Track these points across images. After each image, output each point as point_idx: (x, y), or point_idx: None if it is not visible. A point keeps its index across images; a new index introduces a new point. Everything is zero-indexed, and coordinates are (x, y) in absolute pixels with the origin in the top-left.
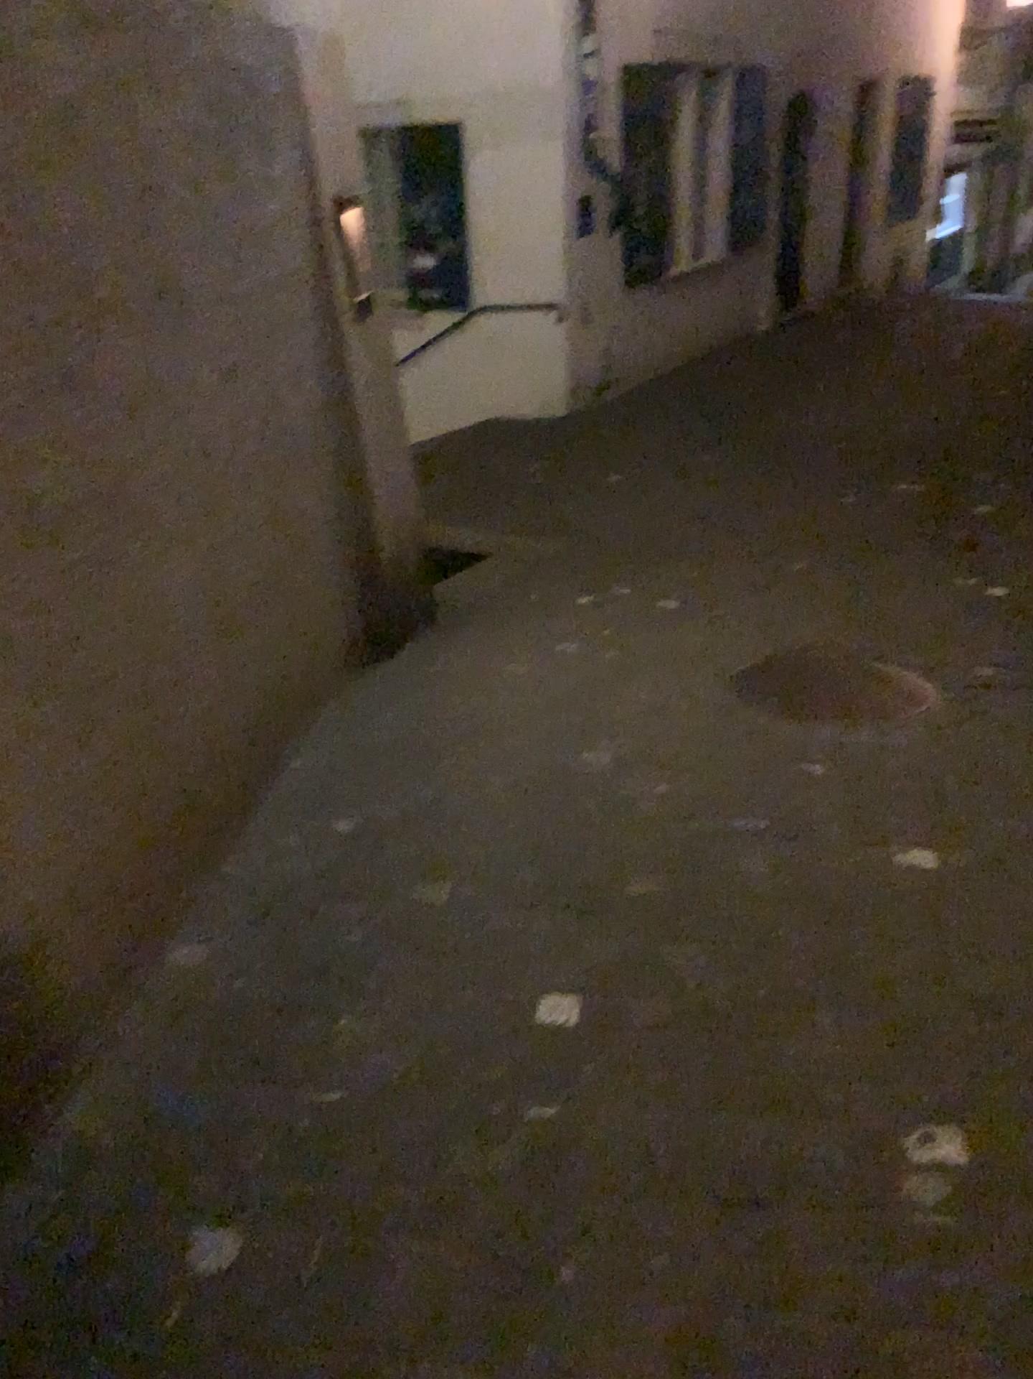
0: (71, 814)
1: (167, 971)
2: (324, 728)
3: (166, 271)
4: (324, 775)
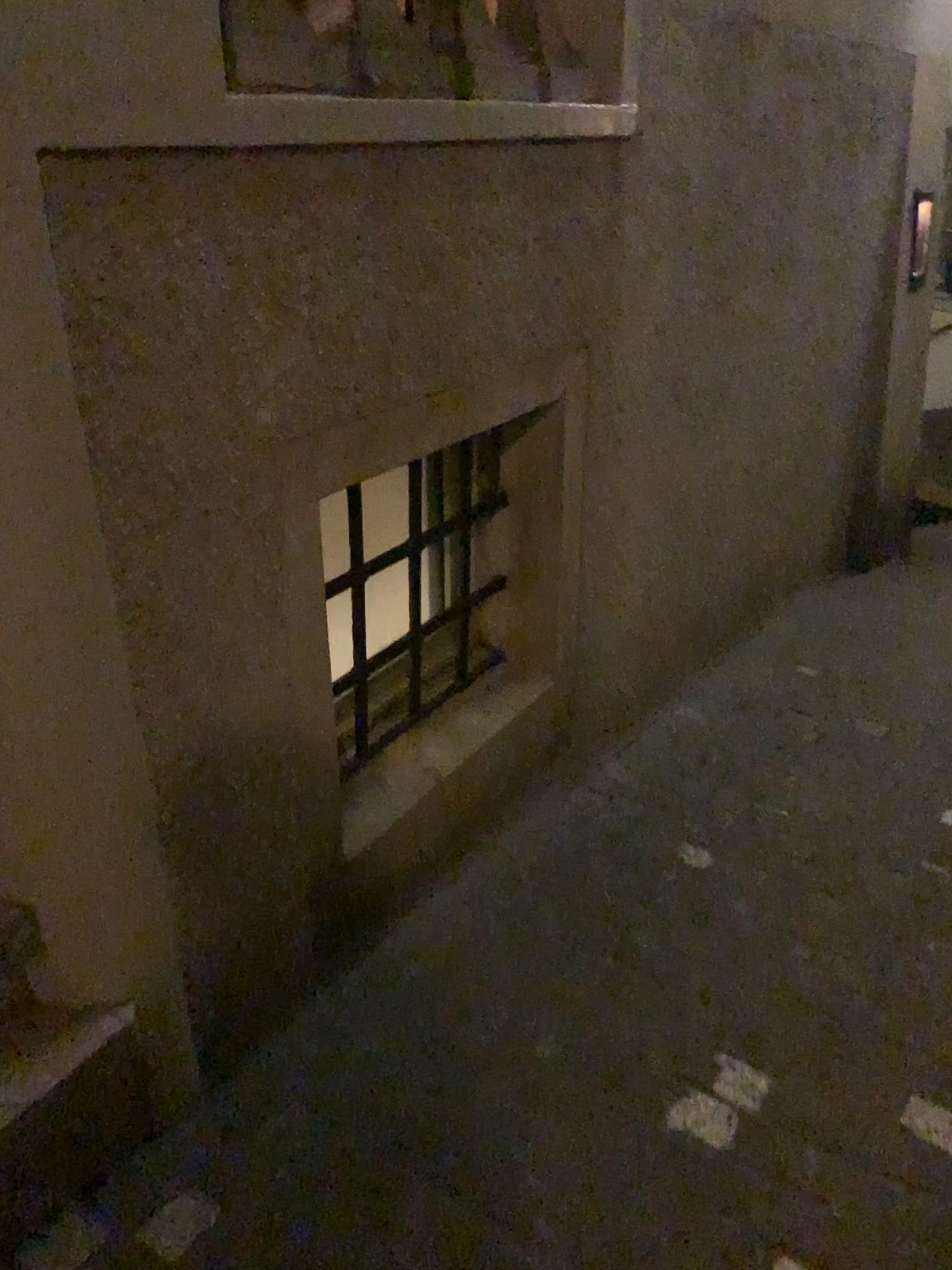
0: (644, 588)
1: (668, 721)
2: (797, 609)
3: (782, 237)
4: (793, 639)
